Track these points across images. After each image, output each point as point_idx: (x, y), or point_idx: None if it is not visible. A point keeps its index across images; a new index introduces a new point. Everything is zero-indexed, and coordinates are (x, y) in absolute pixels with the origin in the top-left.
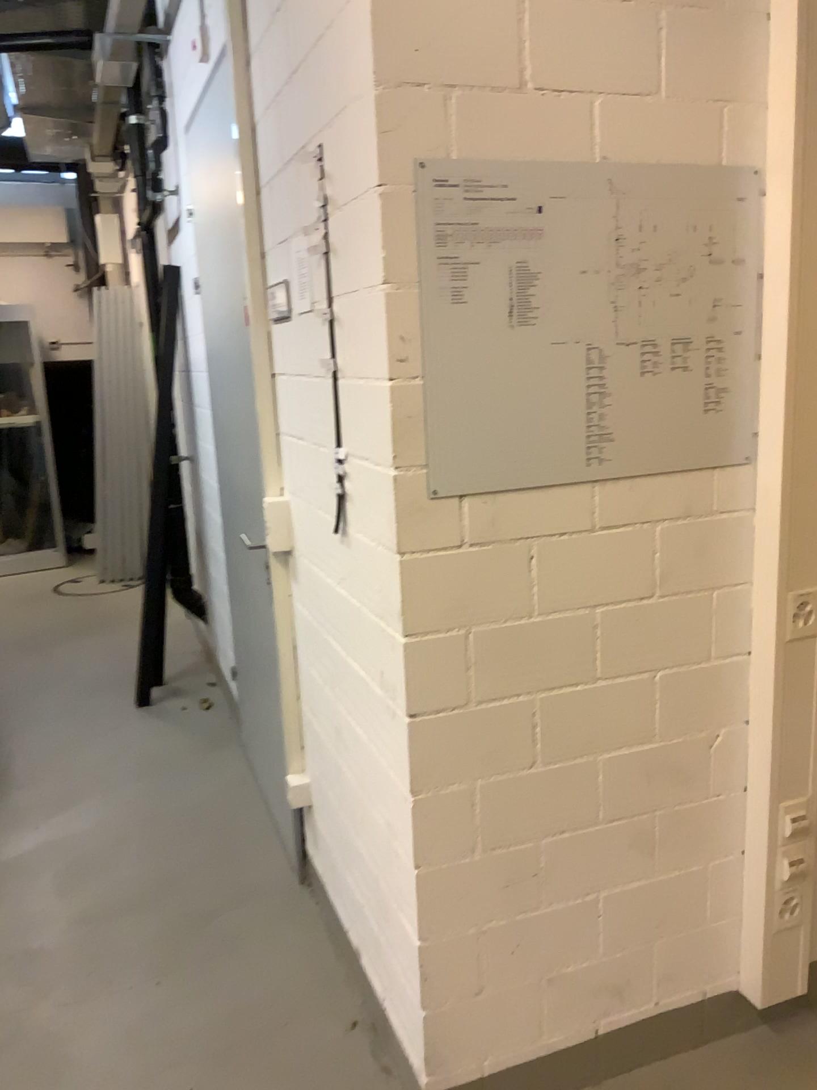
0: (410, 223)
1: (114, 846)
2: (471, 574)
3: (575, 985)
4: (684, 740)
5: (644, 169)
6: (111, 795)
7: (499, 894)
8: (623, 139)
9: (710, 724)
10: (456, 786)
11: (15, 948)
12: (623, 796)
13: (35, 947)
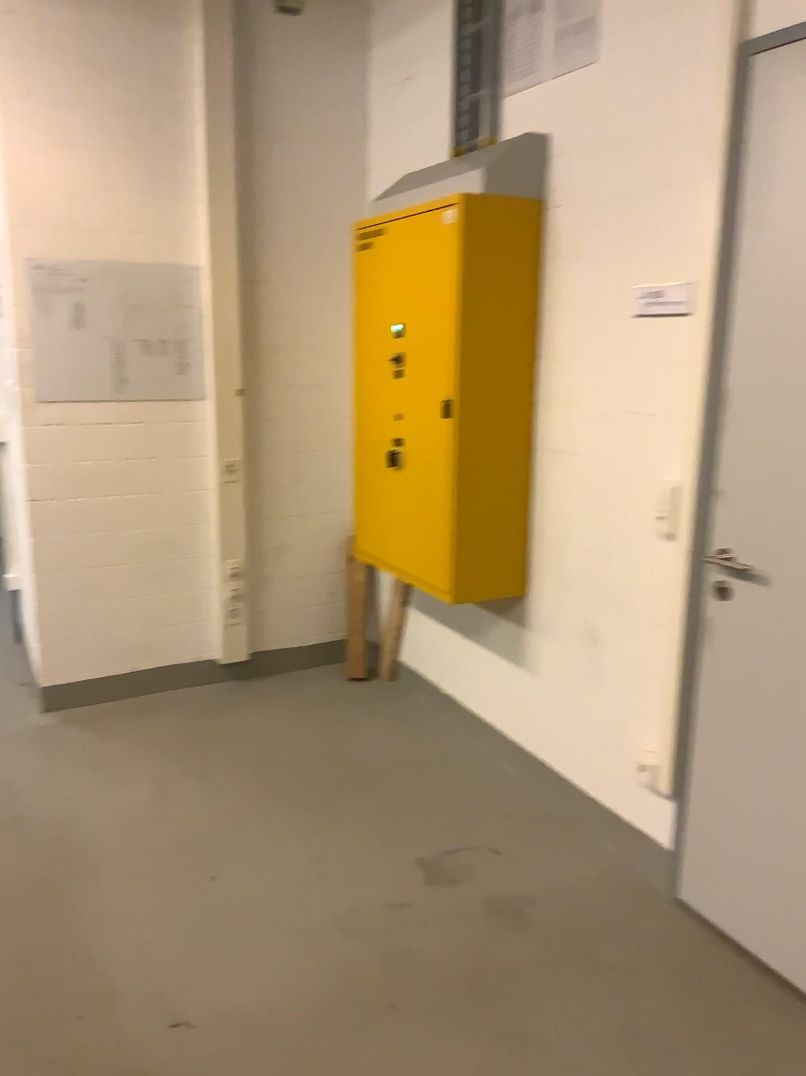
0: (22, 284)
1: None
2: (57, 437)
3: (120, 641)
4: (175, 527)
5: (139, 265)
6: None
7: (76, 589)
8: (128, 252)
9: (190, 521)
10: (52, 534)
11: None
12: (143, 551)
13: None
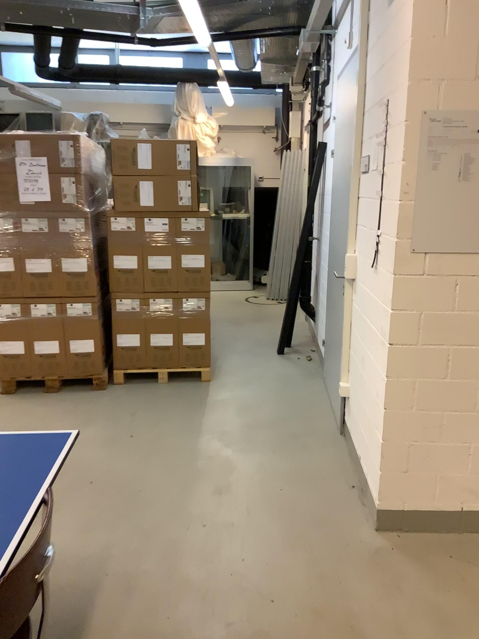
0: (416, 137)
1: (261, 405)
2: (425, 287)
3: (453, 482)
4: None
5: None
6: (262, 386)
7: (421, 430)
8: None
9: None
10: (407, 377)
11: (219, 430)
12: None
13: (226, 431)
